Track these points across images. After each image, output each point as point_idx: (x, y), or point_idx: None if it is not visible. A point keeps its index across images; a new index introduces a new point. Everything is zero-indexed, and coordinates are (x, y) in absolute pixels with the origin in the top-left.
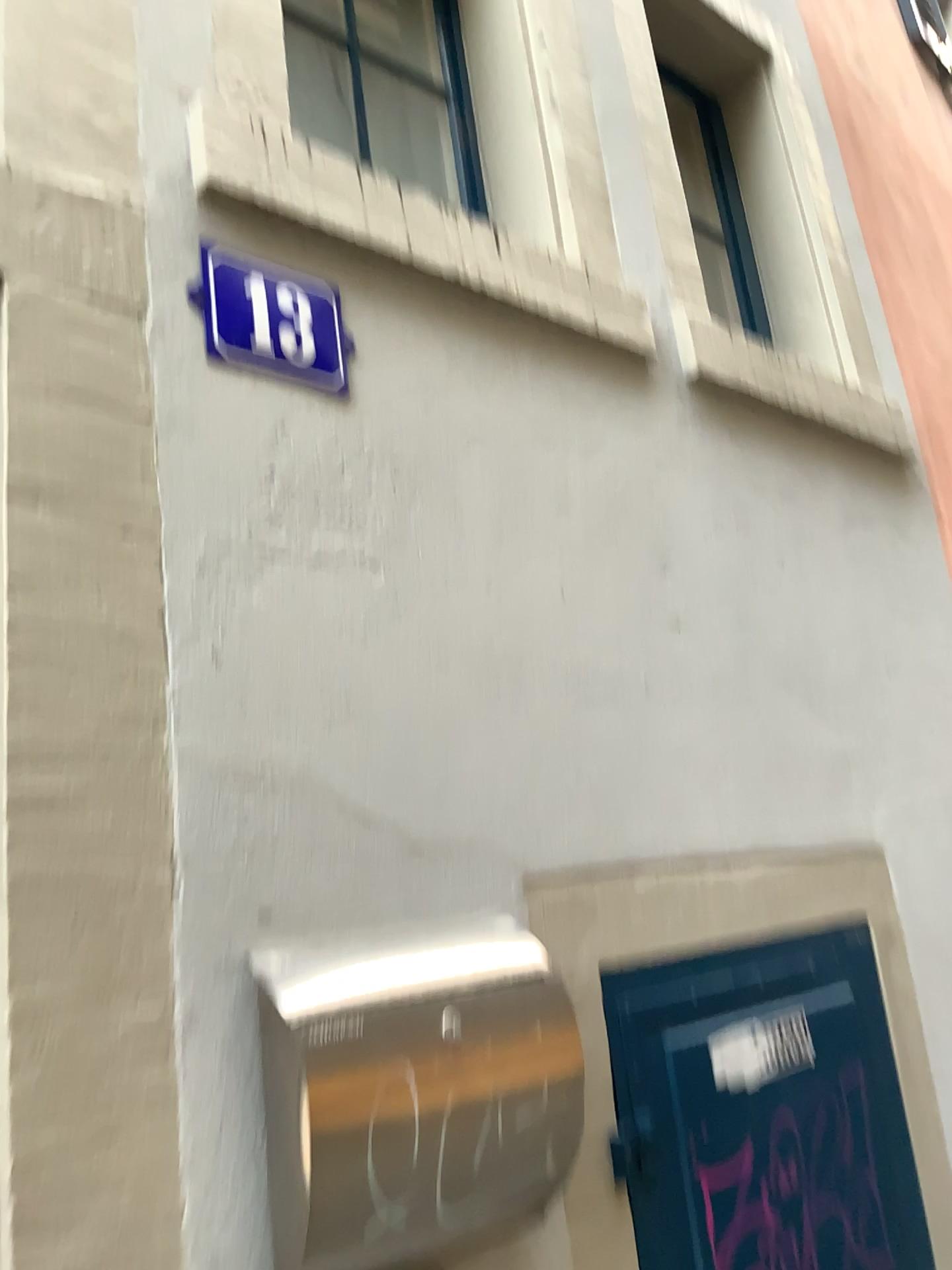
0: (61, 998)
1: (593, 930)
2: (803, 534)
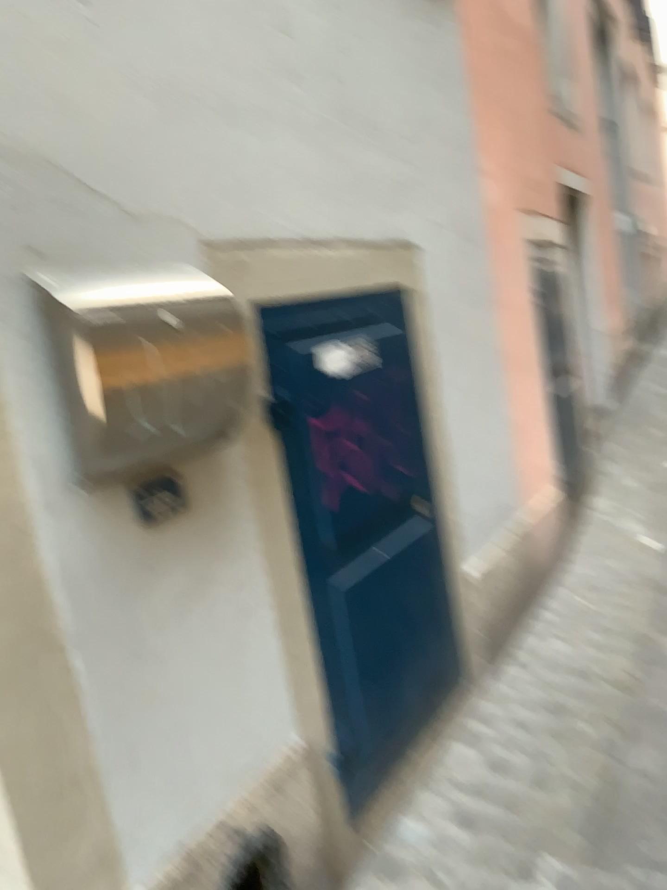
0: None
1: (248, 281)
2: (376, 21)
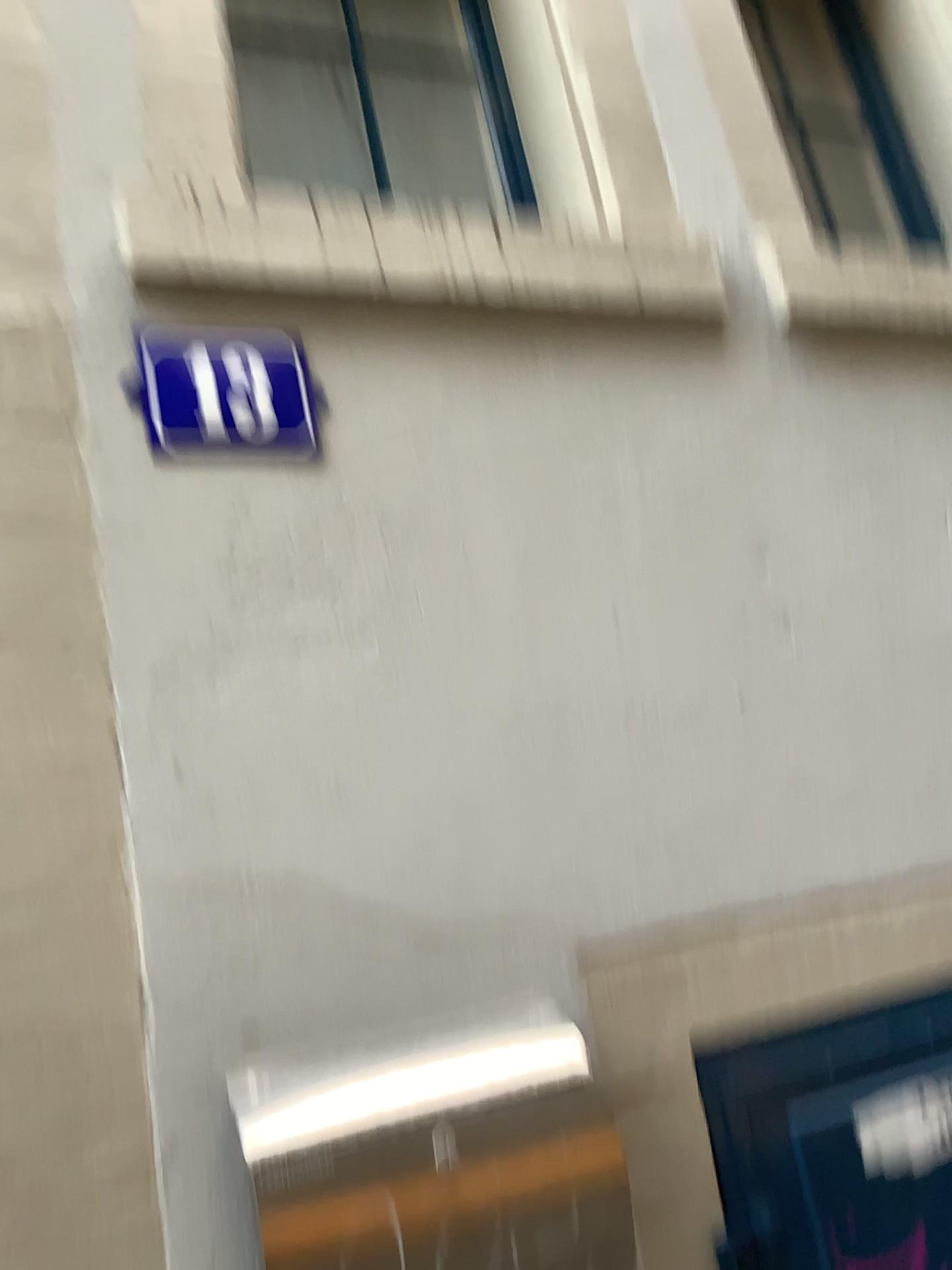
0: (36, 1138)
1: (685, 996)
2: None
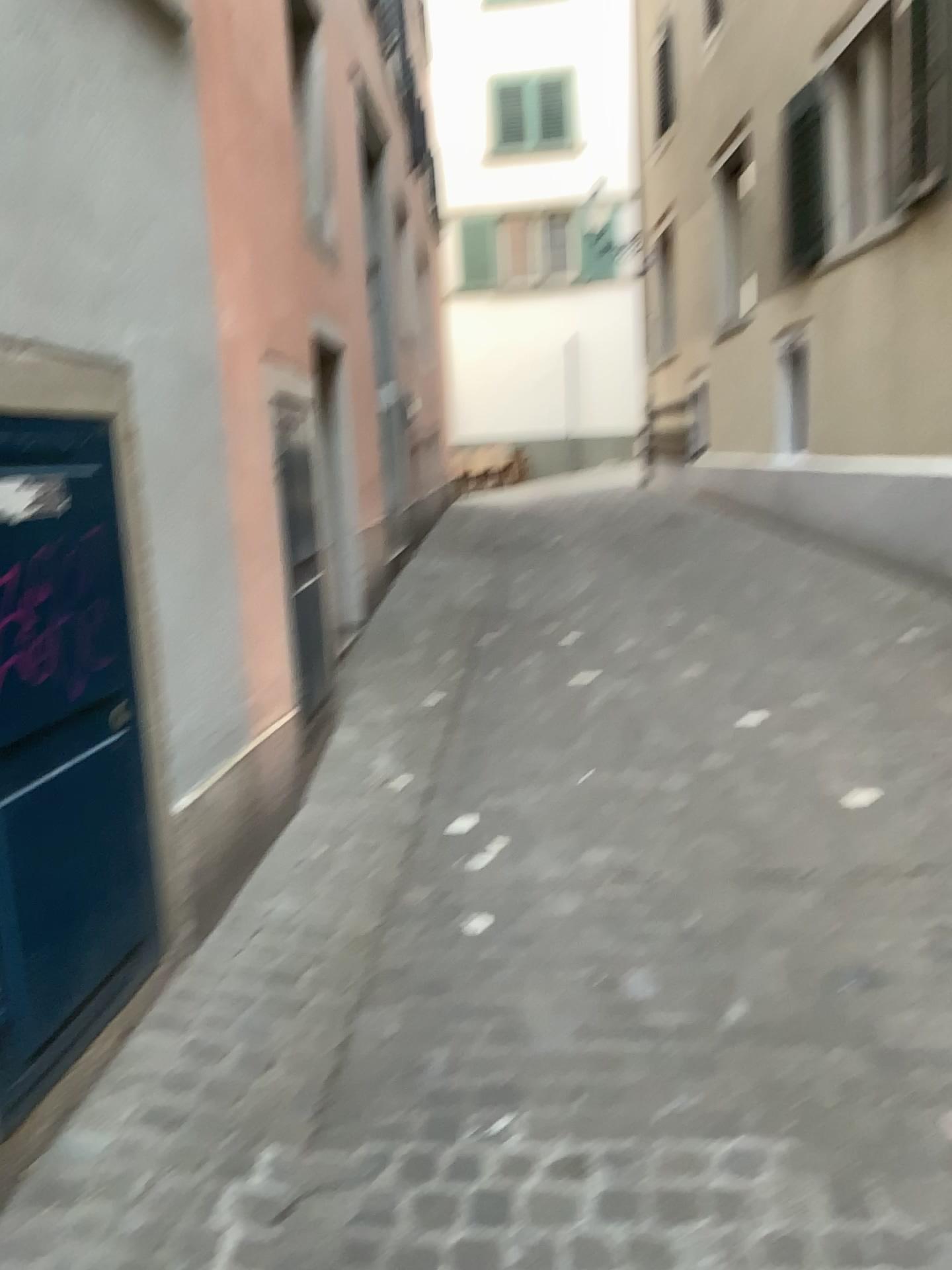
0: None
1: None
2: (93, 69)
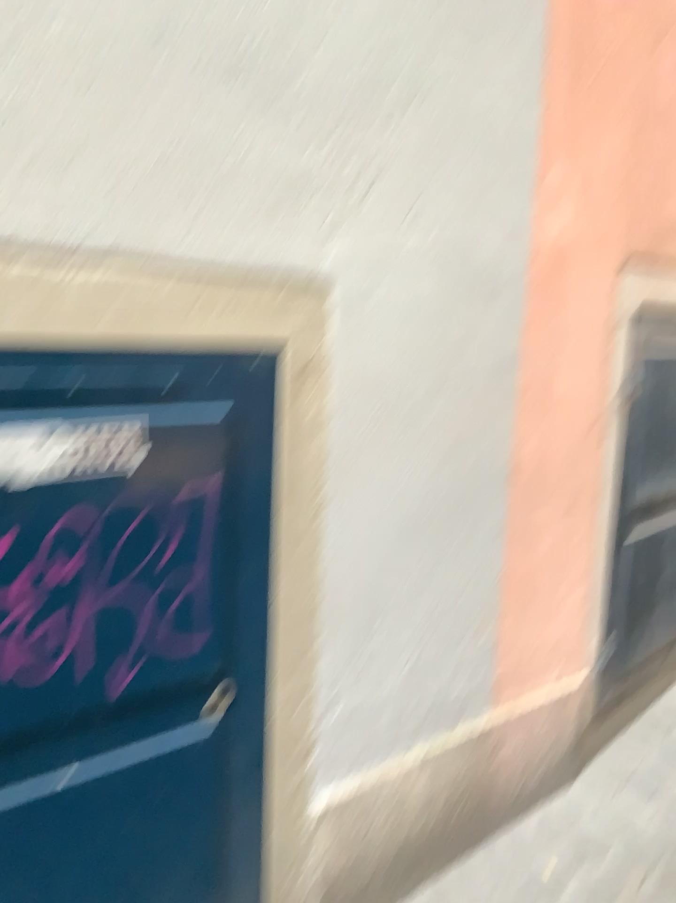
0: None
1: None
2: None
